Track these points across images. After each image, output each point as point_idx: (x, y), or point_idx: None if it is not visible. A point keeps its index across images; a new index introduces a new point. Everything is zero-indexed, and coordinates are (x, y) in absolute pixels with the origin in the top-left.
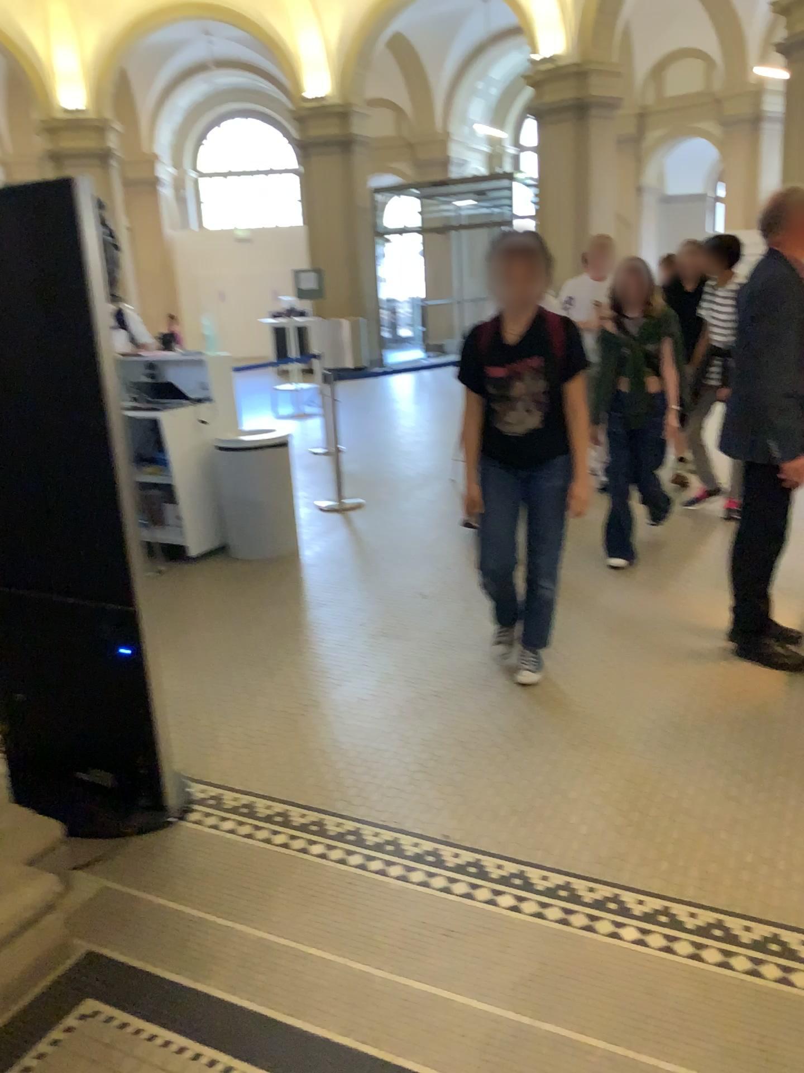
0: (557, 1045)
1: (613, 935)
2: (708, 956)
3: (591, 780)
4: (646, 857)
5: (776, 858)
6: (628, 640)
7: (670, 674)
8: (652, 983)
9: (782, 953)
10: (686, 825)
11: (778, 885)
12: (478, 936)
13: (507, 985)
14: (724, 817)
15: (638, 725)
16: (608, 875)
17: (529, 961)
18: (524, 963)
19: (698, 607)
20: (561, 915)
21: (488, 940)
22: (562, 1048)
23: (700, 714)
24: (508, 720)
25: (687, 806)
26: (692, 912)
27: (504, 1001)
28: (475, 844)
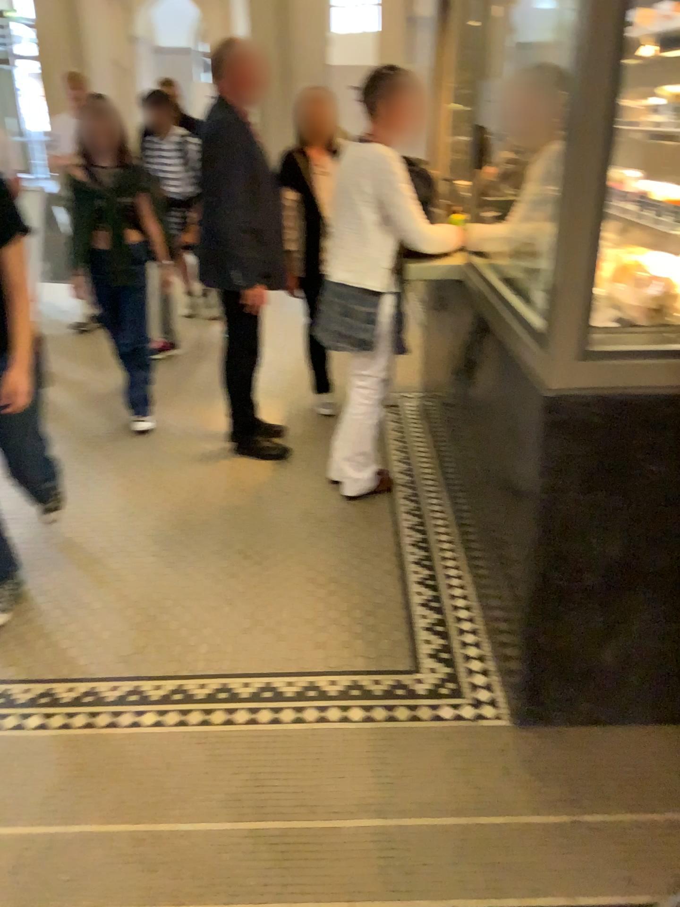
0: (85, 842)
1: (134, 724)
2: (214, 717)
3: (112, 587)
4: (162, 646)
5: (266, 618)
6: (143, 454)
7: (180, 478)
8: (168, 755)
9: (271, 696)
10: (194, 608)
11: (268, 640)
12: (7, 765)
13: (36, 802)
14: (225, 593)
15: (153, 528)
16: (129, 670)
17: (56, 772)
18: (52, 776)
19: (202, 416)
20: (86, 720)
21: (17, 765)
22: (88, 844)
23: (205, 508)
24: (34, 548)
25: (195, 591)
26: (201, 682)
27: (33, 818)
28: (2, 676)
